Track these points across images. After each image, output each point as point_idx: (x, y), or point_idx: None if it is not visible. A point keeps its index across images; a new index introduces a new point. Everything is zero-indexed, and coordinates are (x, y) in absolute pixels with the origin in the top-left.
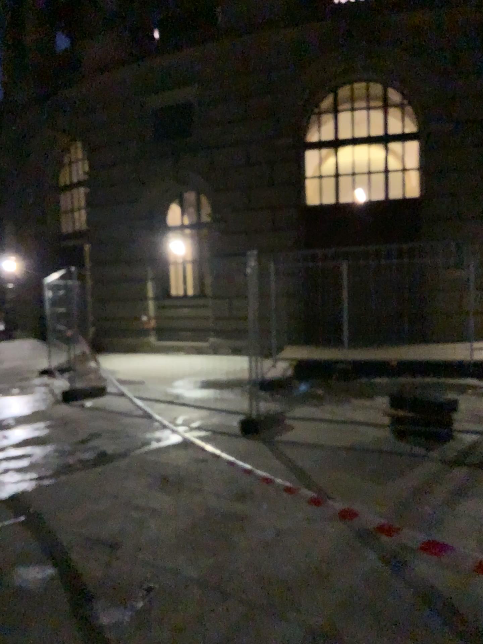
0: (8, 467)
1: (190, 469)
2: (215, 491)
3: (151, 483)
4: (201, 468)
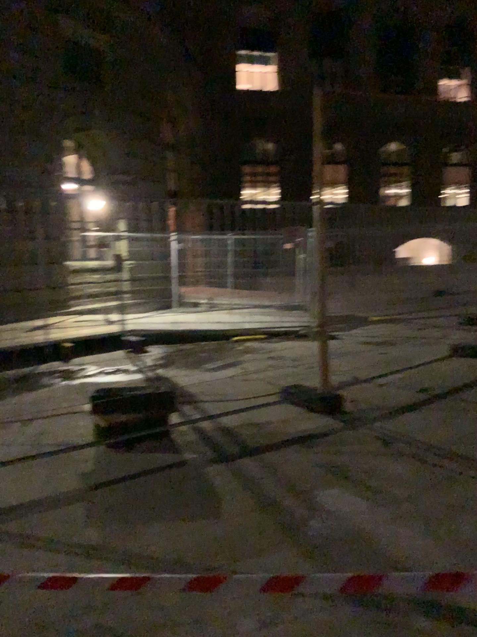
0: None
1: None
2: None
3: None
4: None
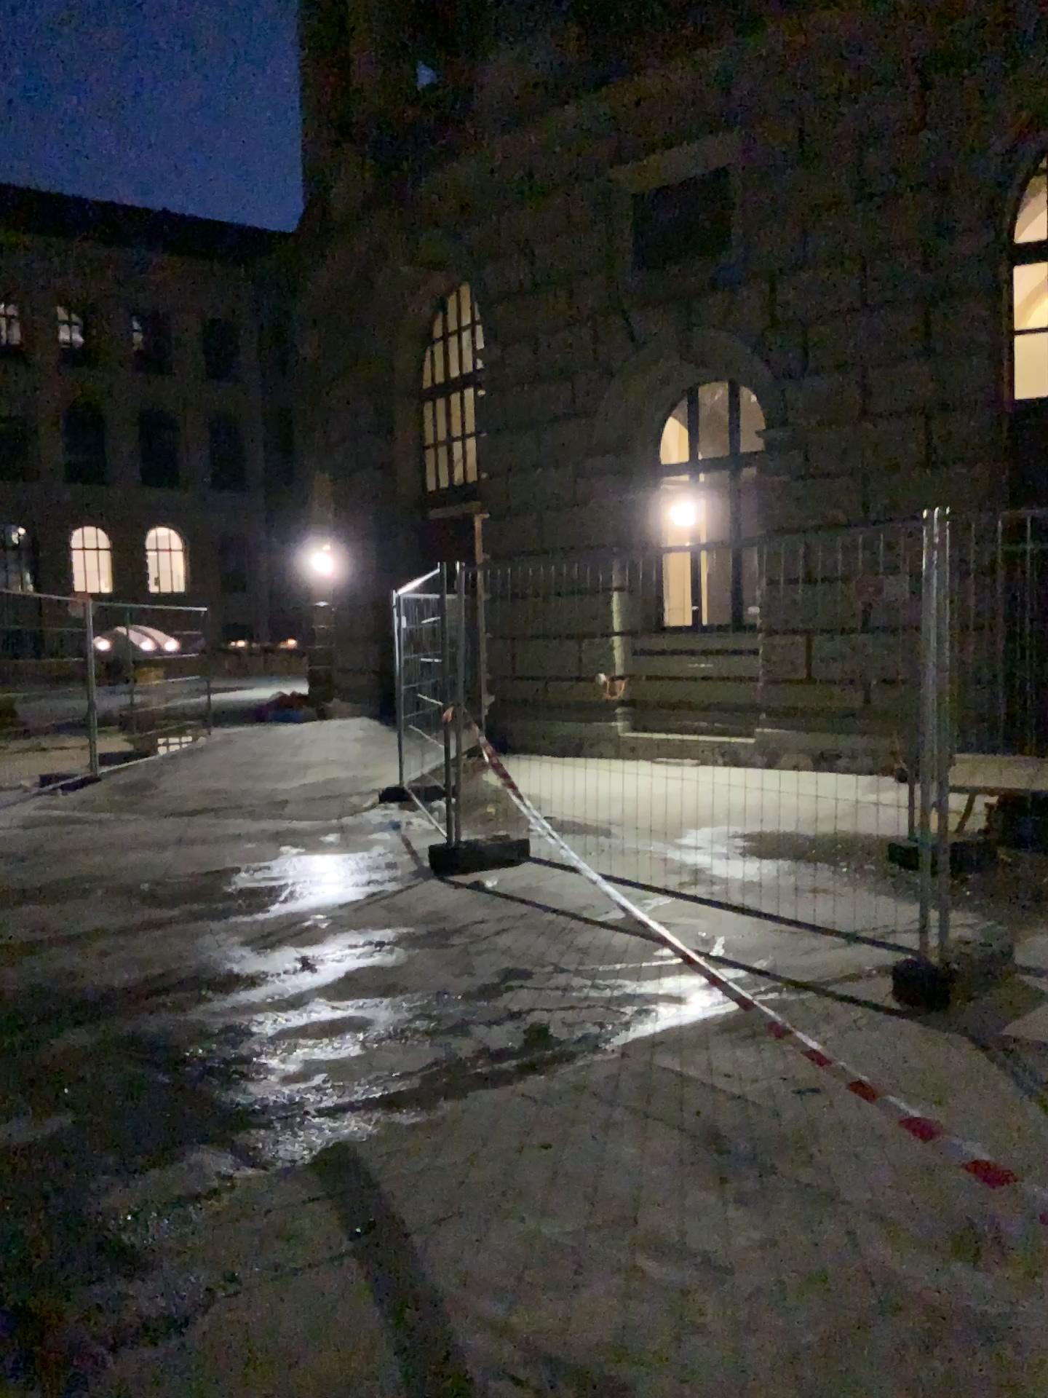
0: (325, 1057)
1: (787, 1110)
2: (882, 1197)
3: (692, 1148)
4: (819, 1109)
